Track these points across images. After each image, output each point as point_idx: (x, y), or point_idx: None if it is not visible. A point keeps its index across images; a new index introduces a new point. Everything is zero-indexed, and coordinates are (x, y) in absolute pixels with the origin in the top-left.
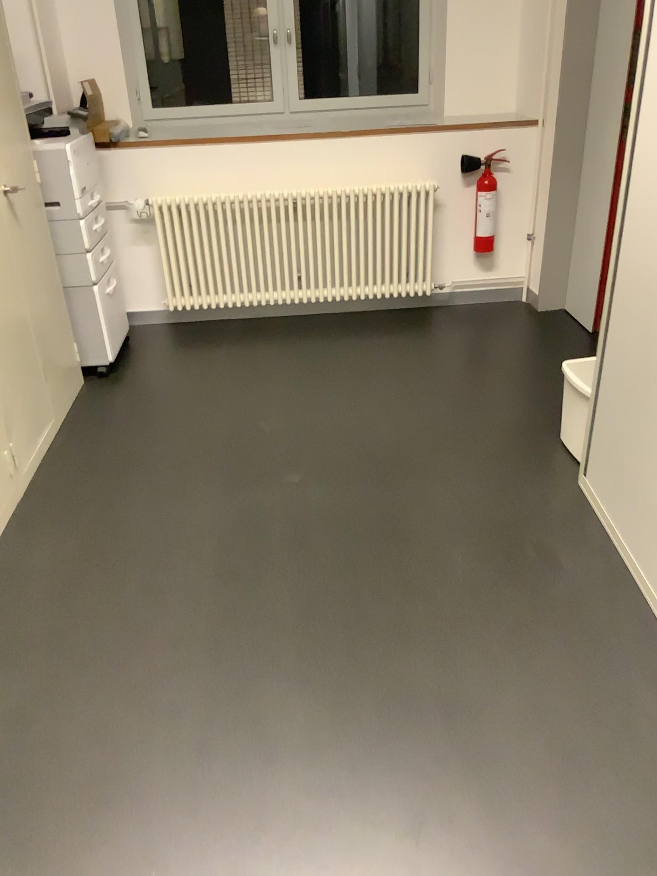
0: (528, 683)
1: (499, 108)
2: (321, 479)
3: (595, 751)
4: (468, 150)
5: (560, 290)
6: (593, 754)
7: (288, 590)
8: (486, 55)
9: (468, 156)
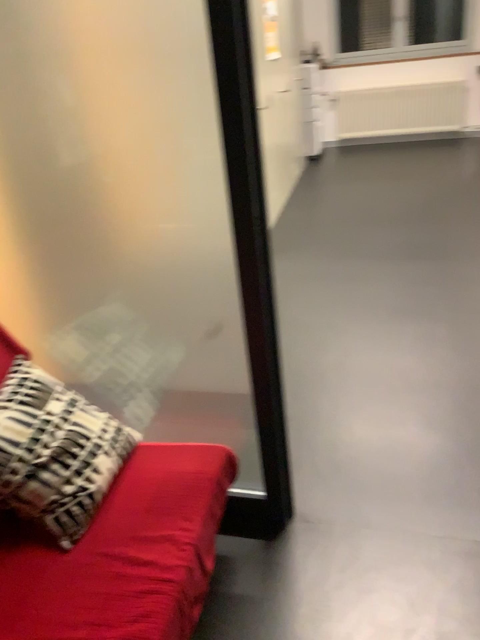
0: (458, 208)
1: None
2: (401, 179)
3: (473, 216)
4: None
5: None
6: (472, 216)
7: (386, 197)
8: None
9: None
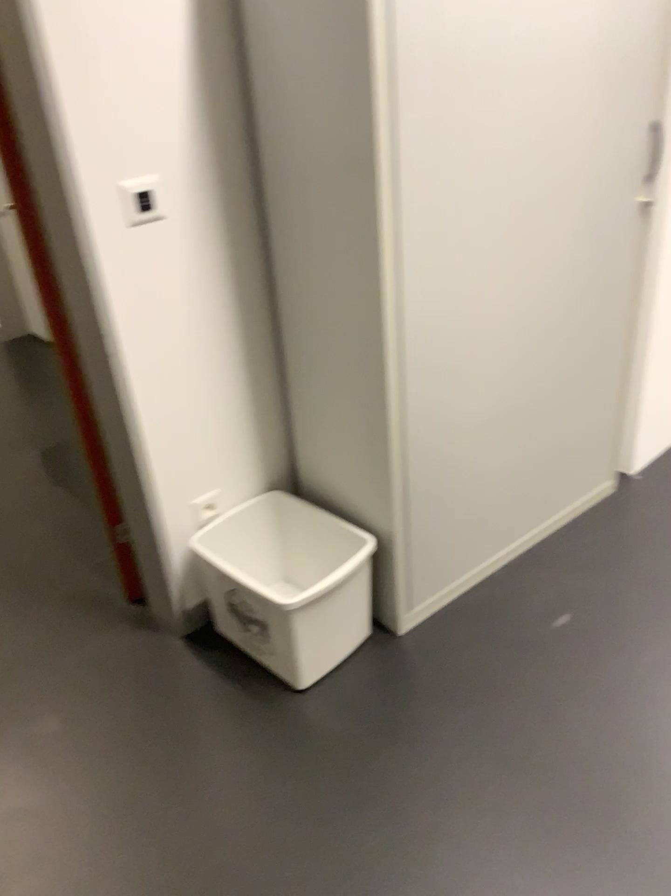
0: None
1: None
2: None
3: None
4: None
5: None
6: None
7: None
8: None
9: None
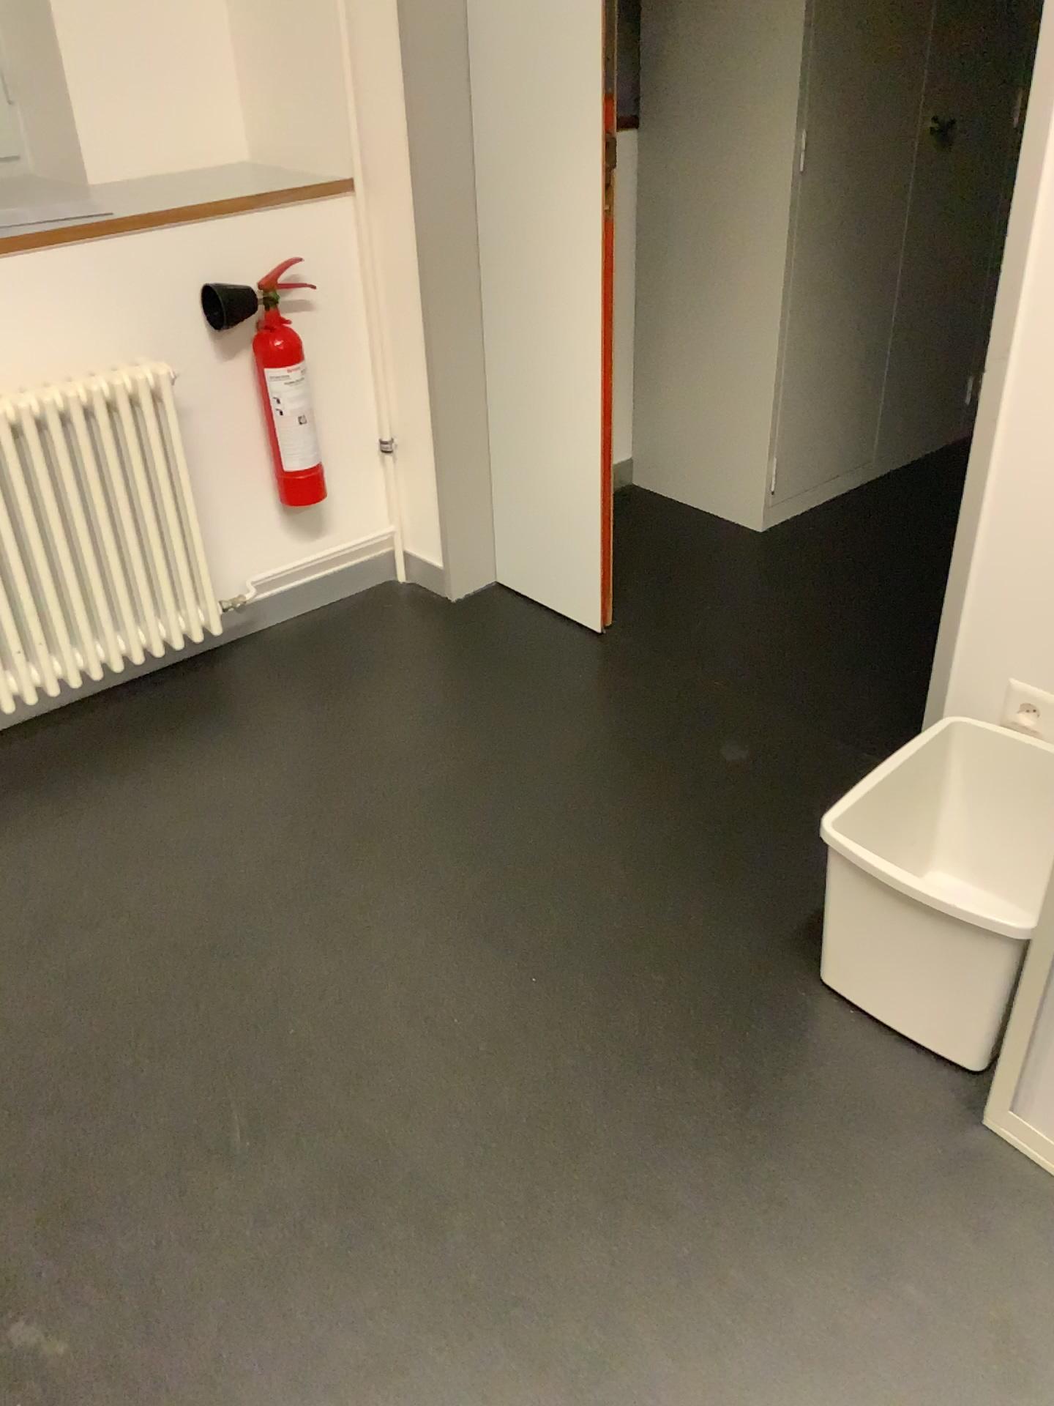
0: None
1: (216, 156)
2: None
3: None
4: (211, 270)
5: (488, 548)
6: None
7: None
8: (152, 28)
9: (213, 287)
